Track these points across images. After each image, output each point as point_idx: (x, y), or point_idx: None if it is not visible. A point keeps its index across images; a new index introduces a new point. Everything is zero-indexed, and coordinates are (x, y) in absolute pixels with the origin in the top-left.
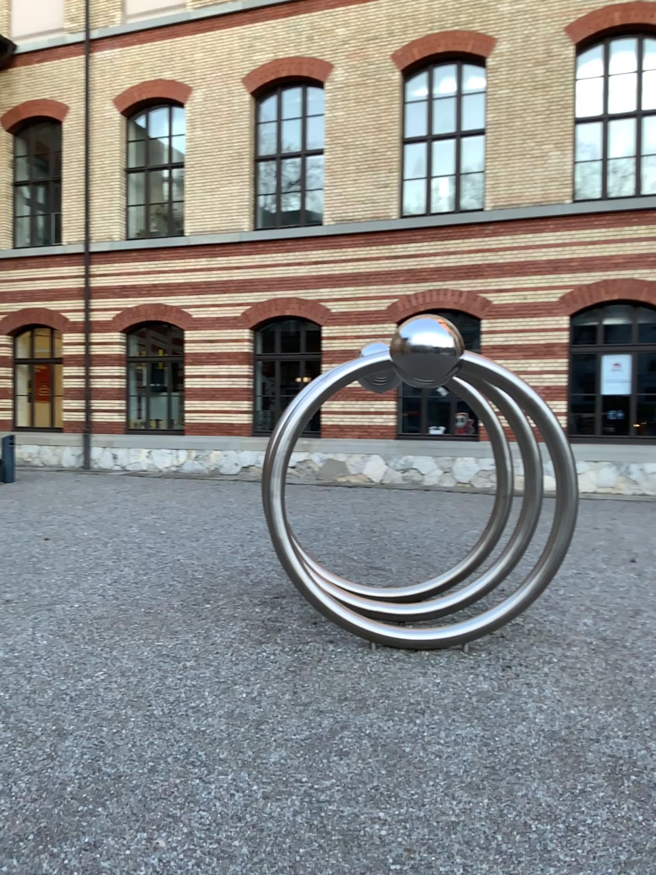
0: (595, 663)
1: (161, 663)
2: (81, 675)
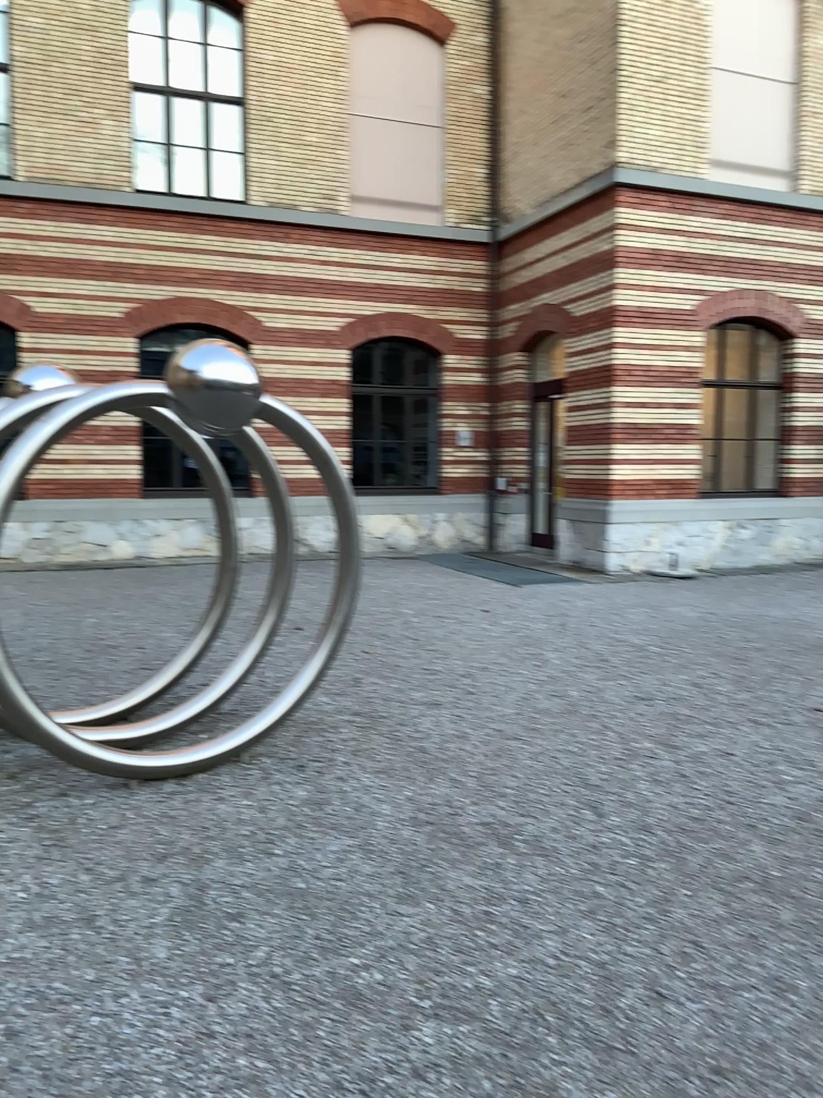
0: (373, 738)
1: None
2: None
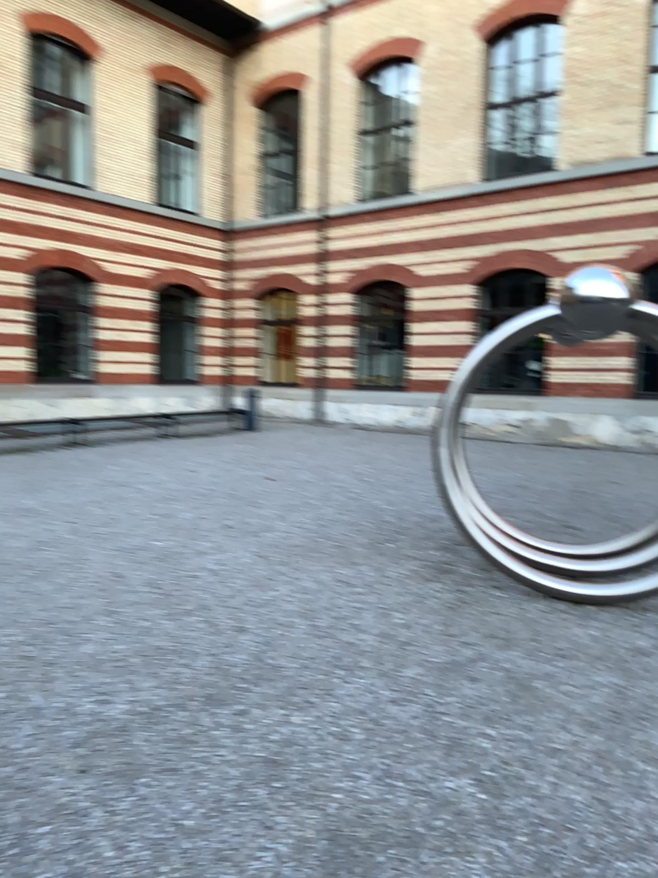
0: None
1: (338, 588)
2: (270, 589)
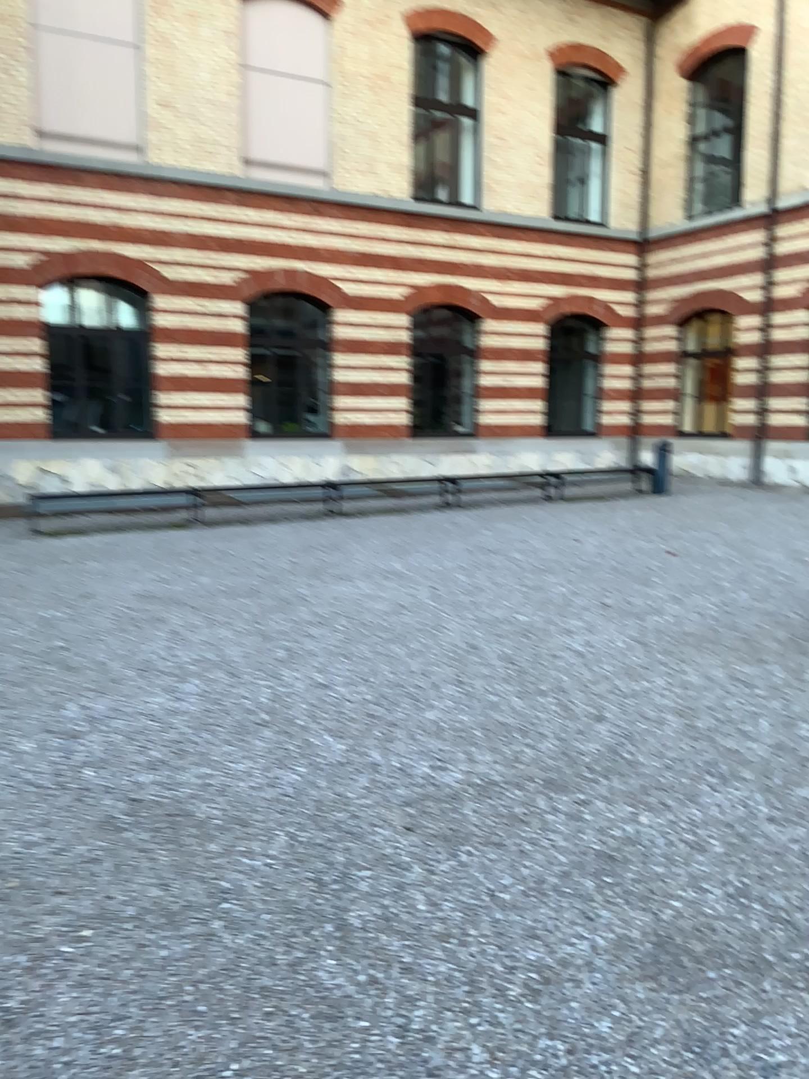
0: None
1: (731, 685)
2: (645, 679)
